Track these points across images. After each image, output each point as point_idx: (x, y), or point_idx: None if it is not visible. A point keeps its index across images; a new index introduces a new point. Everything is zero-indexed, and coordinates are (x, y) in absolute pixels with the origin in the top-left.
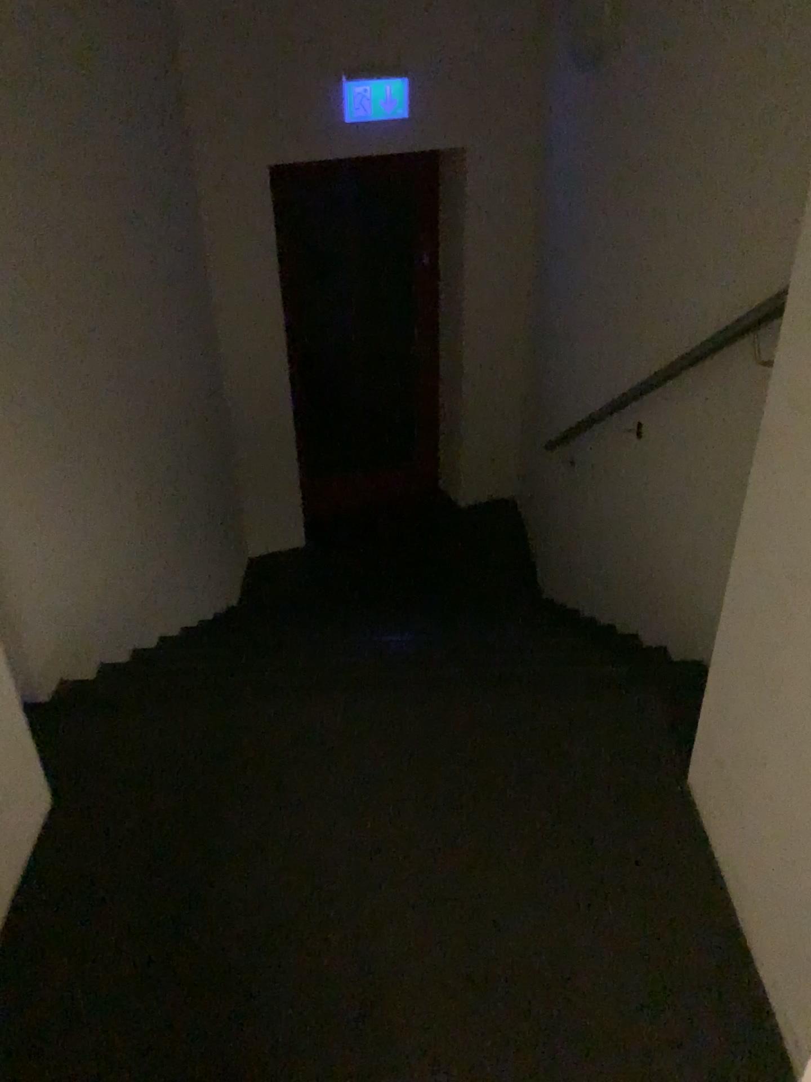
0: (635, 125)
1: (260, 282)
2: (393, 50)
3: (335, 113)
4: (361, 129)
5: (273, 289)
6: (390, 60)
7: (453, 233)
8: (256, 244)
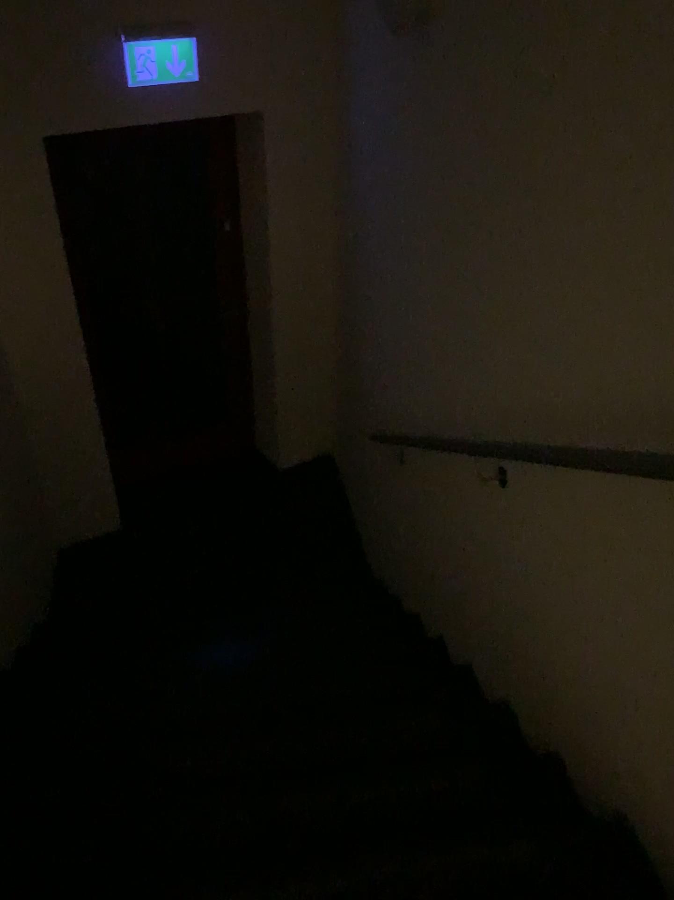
0: (491, 115)
1: (43, 267)
2: (176, 4)
3: (115, 77)
4: (146, 93)
5: (60, 274)
6: (174, 17)
7: (255, 200)
8: (35, 227)
